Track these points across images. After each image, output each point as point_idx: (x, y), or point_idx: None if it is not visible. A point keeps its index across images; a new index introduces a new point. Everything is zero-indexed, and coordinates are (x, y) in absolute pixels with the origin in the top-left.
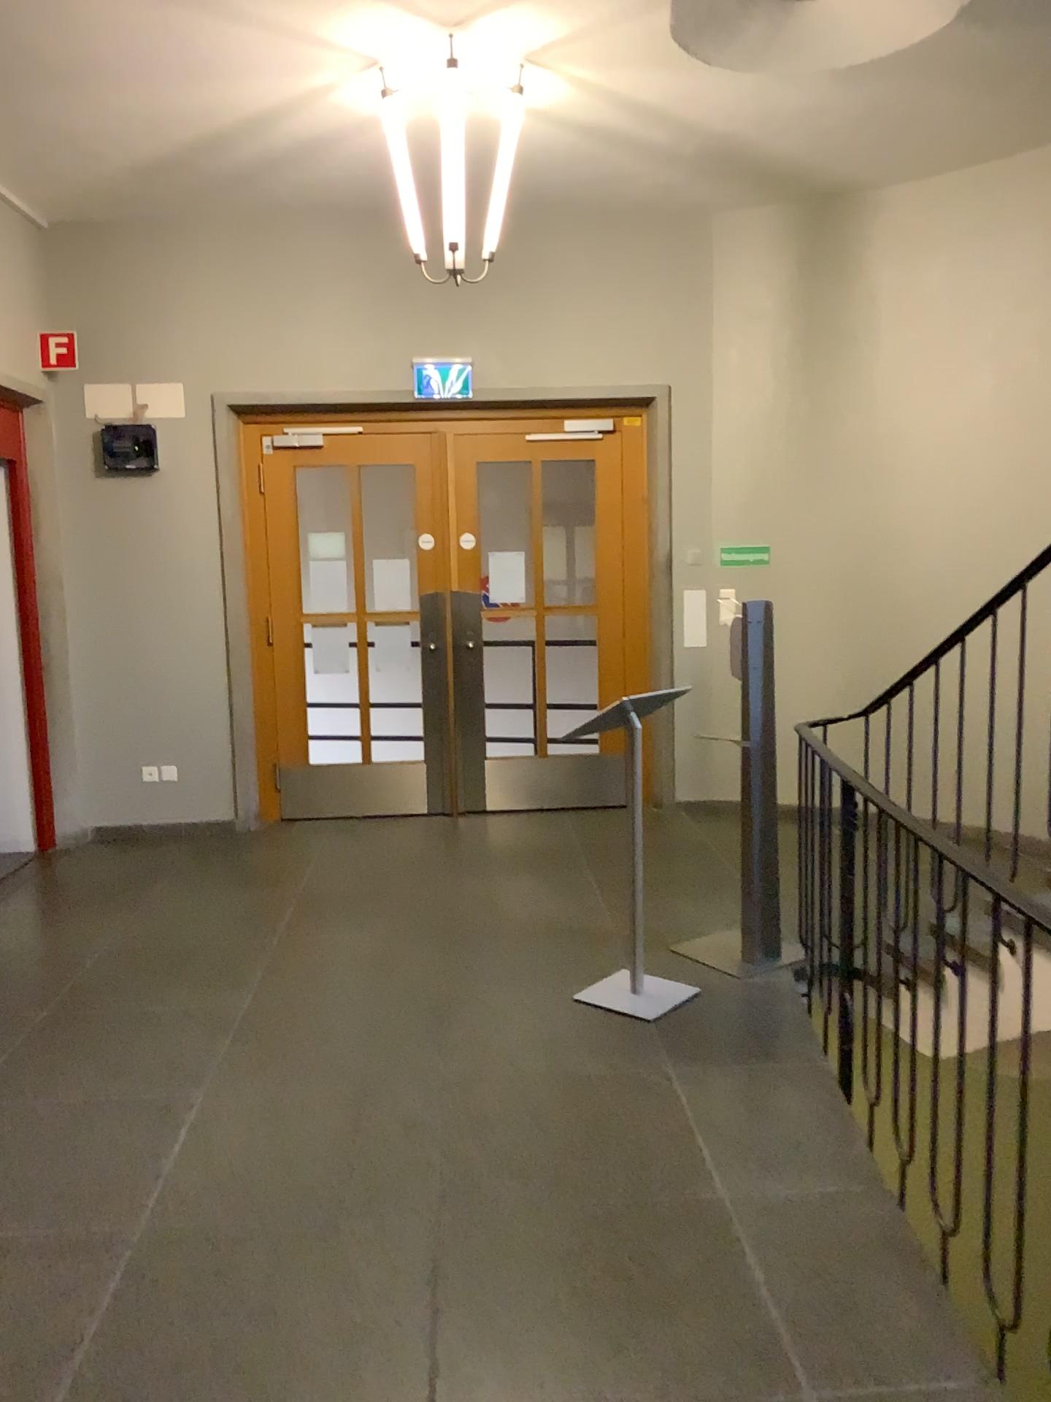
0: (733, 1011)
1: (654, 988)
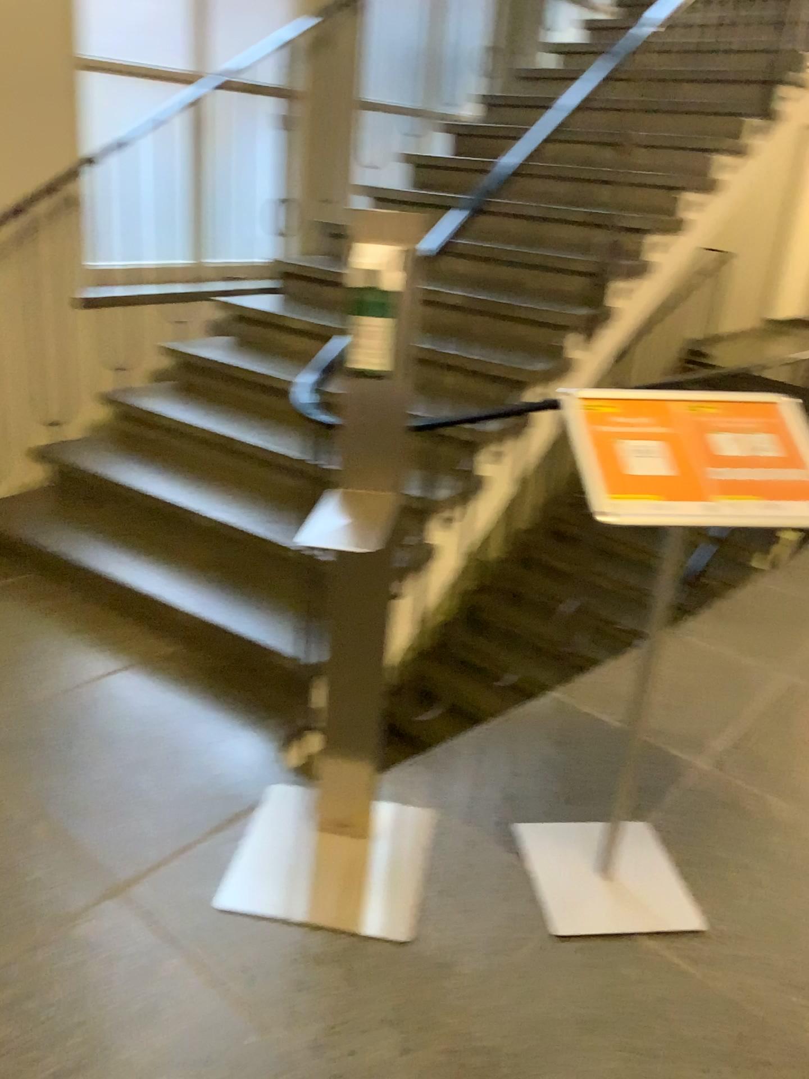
0: (538, 780)
1: (575, 868)
